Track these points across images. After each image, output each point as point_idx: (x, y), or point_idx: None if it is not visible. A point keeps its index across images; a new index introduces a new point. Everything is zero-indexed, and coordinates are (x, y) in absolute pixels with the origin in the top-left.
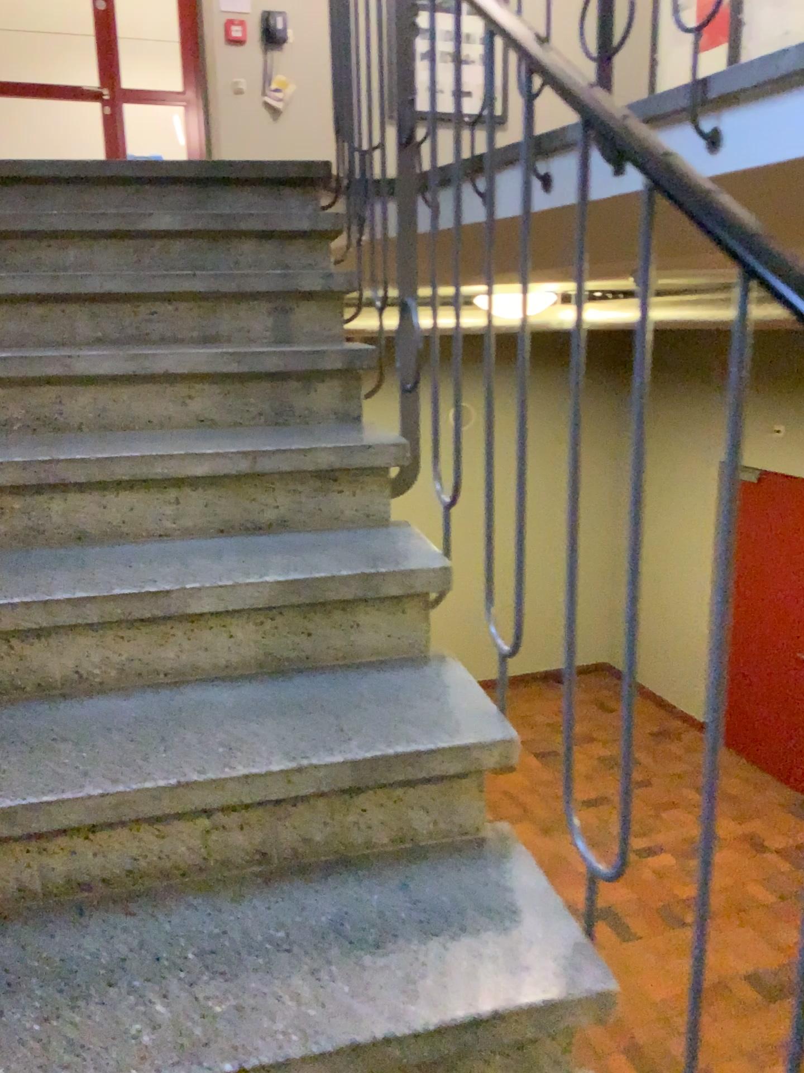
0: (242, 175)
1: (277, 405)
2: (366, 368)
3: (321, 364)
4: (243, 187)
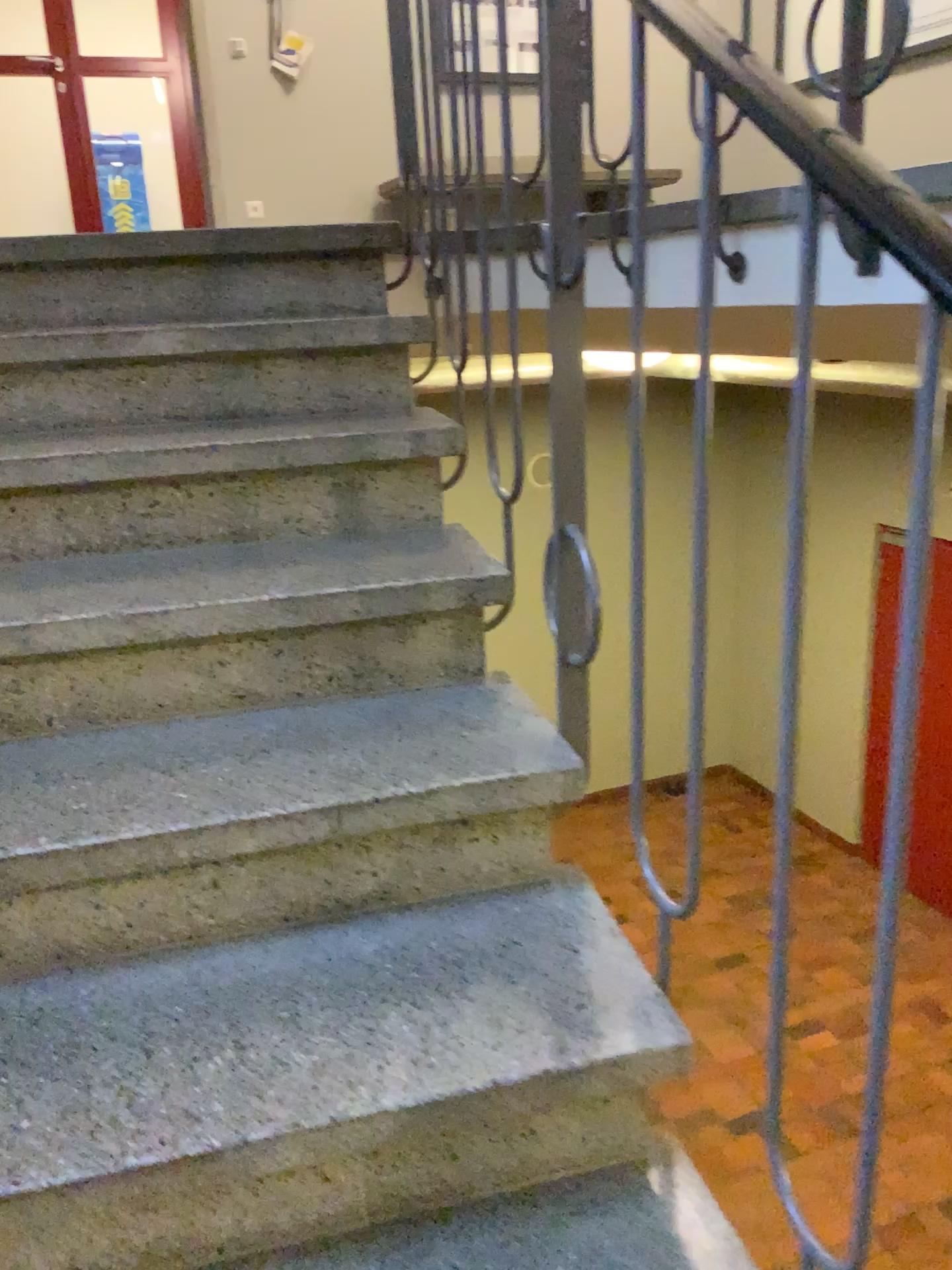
0: (269, 245)
1: (358, 669)
2: (492, 601)
3: (425, 605)
4: (272, 267)
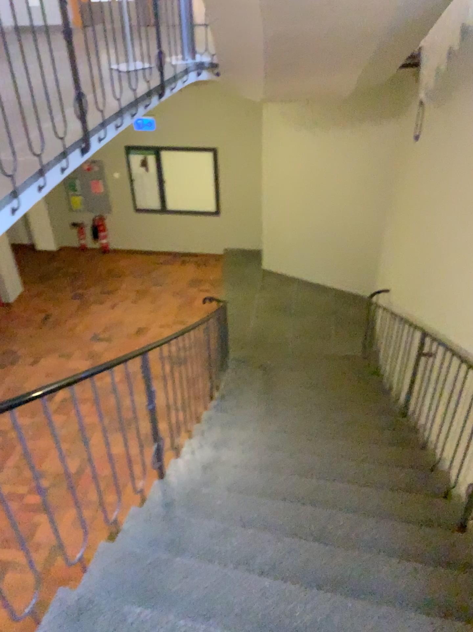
0: None
1: None
2: None
3: None
4: None
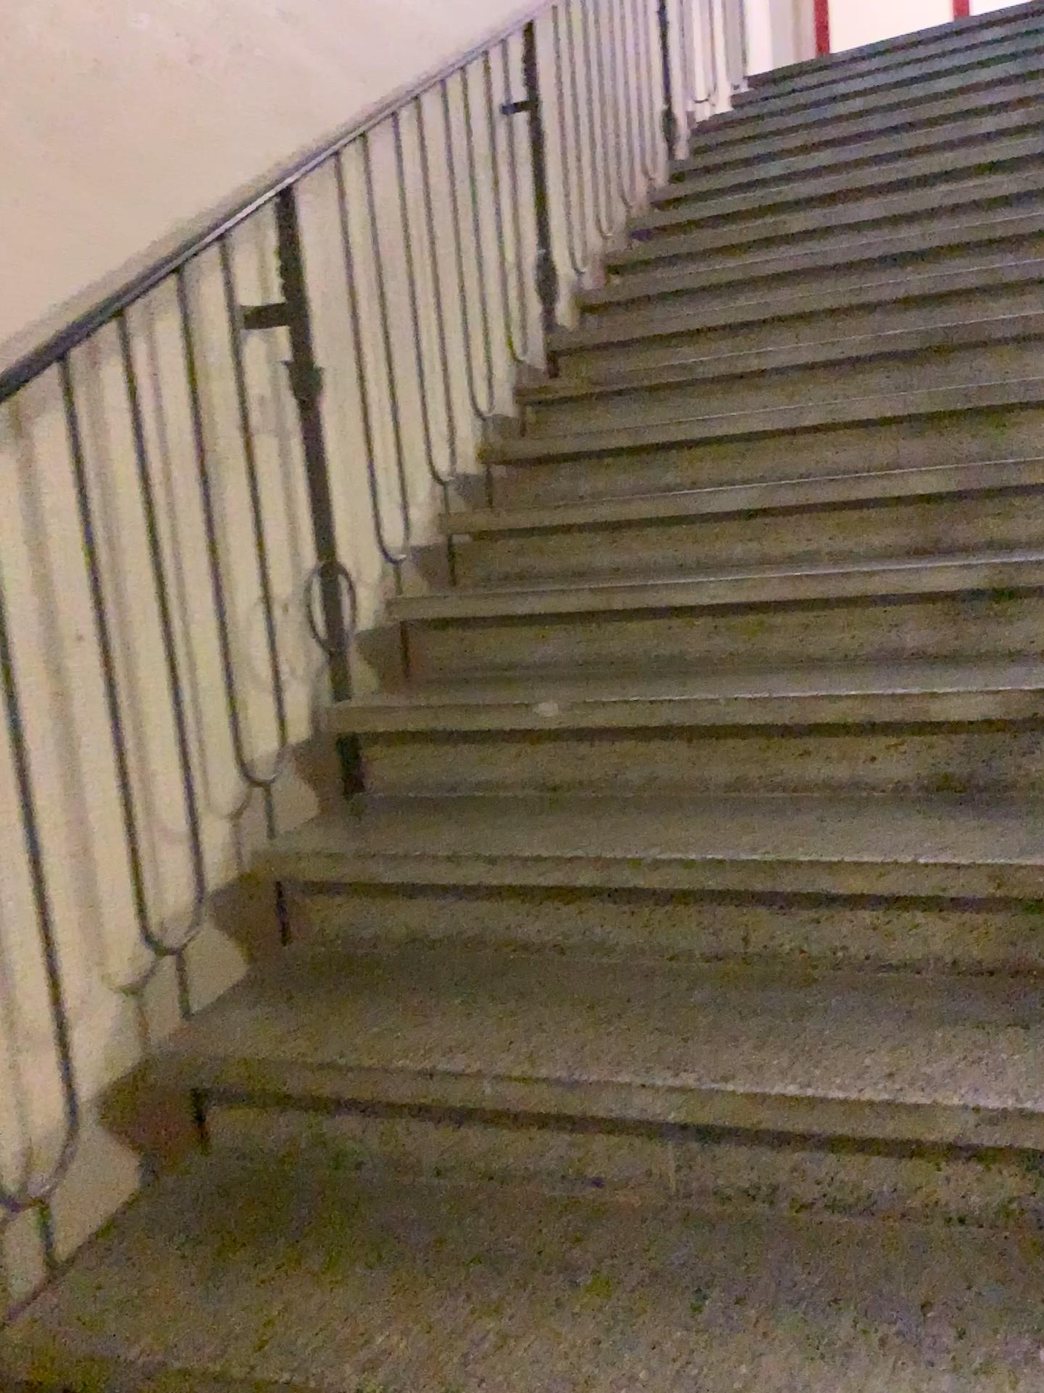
0: None
1: None
2: None
3: None
4: None
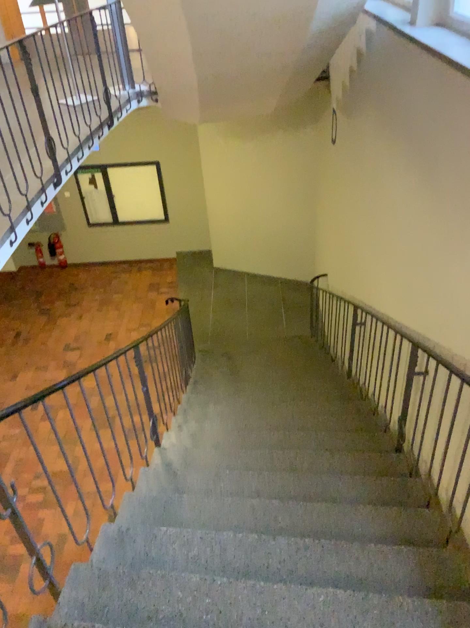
0: None
1: None
2: None
3: None
4: None
